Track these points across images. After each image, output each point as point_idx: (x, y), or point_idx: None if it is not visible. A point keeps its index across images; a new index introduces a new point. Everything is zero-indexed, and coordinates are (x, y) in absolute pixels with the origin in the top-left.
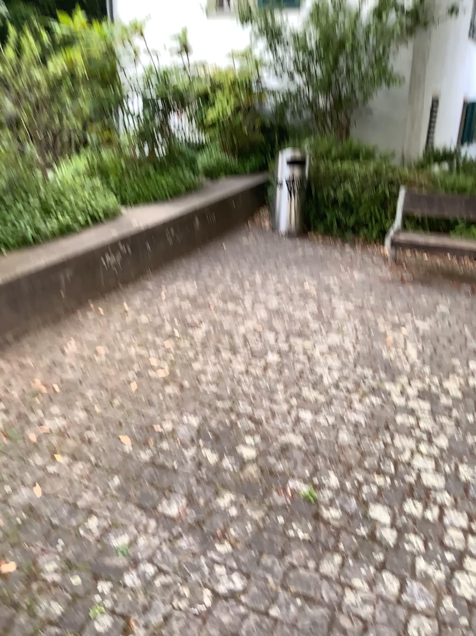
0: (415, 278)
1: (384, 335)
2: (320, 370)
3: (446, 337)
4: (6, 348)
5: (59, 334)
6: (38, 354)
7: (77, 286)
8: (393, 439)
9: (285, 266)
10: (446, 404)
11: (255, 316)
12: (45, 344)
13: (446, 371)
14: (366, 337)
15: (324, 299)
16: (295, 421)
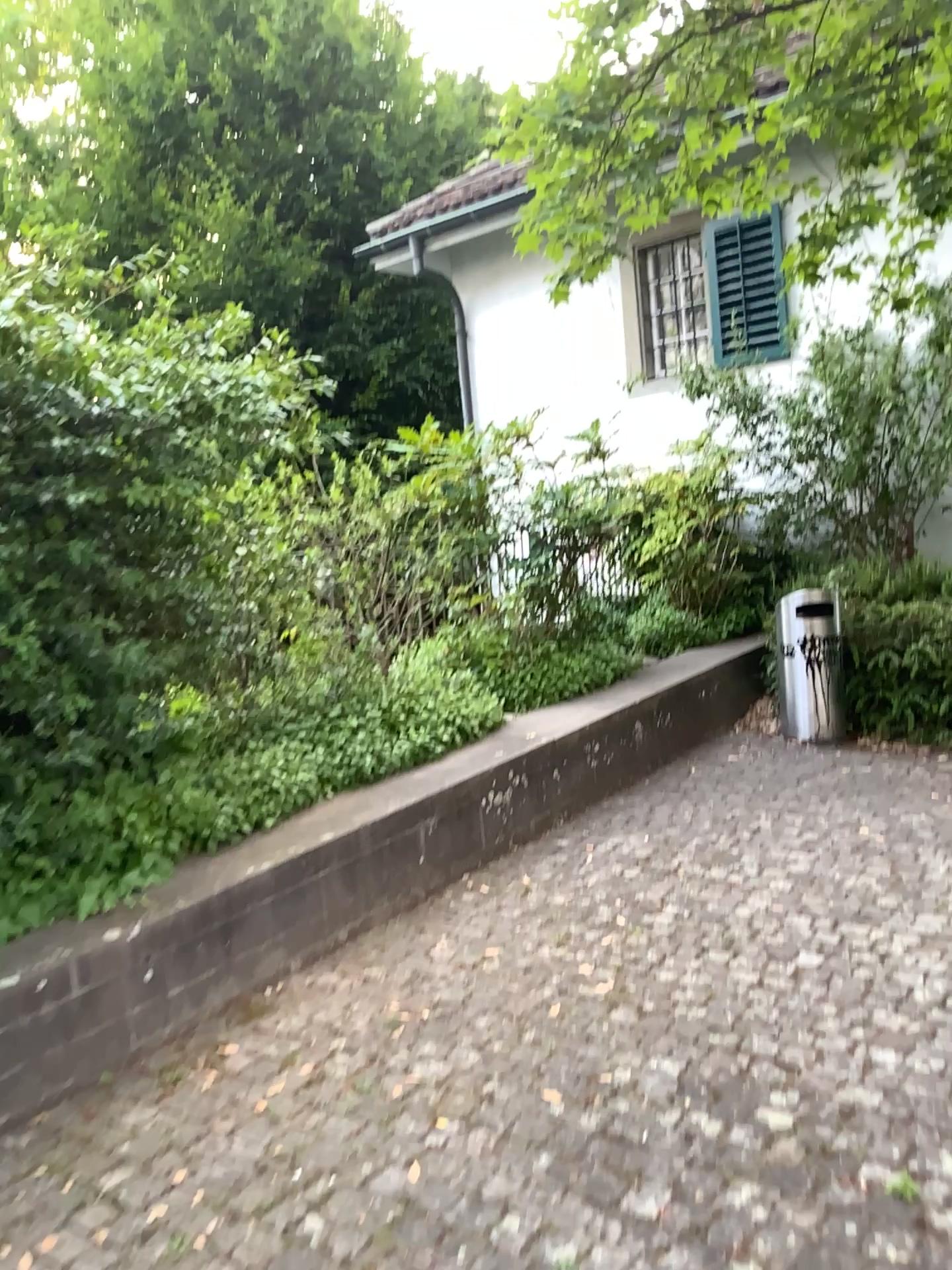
0: None
1: None
2: (908, 986)
3: None
4: (334, 954)
5: (418, 931)
6: (386, 965)
7: (443, 850)
8: None
9: (820, 806)
10: None
11: (769, 895)
12: (395, 949)
13: None
14: None
15: (905, 862)
16: (865, 1076)
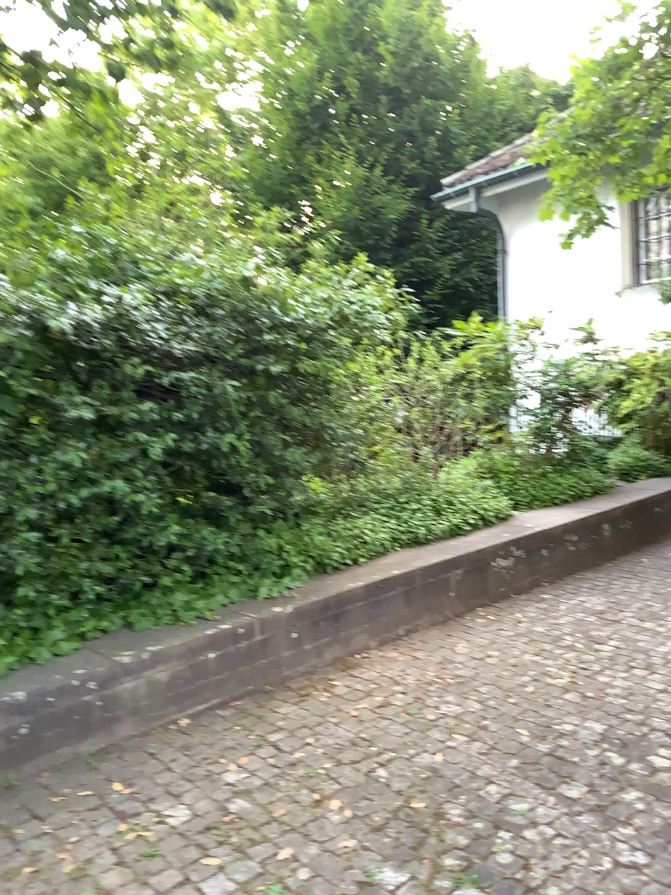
0: None
1: None
2: None
3: None
4: (394, 644)
5: (446, 638)
6: (426, 654)
7: (465, 591)
8: None
9: None
10: None
11: None
12: (431, 646)
13: None
14: None
15: None
16: None
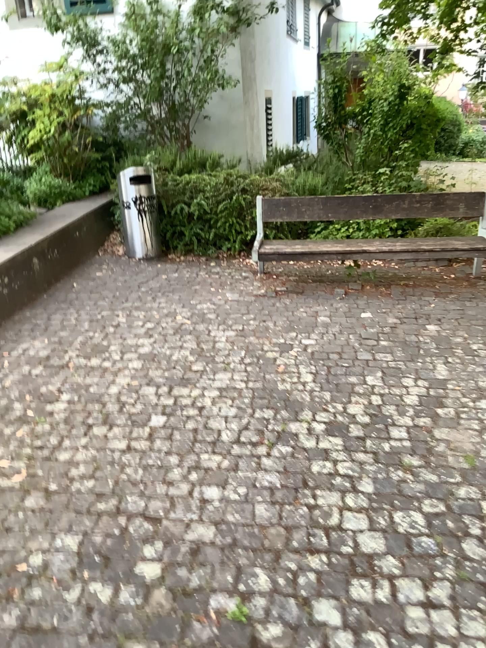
0: (289, 287)
1: (273, 361)
2: (214, 423)
3: (336, 351)
4: None
5: None
6: None
7: None
8: (314, 496)
9: (149, 297)
10: (357, 434)
11: (126, 367)
12: None
13: (347, 392)
14: (255, 368)
15: (200, 330)
16: (199, 501)
